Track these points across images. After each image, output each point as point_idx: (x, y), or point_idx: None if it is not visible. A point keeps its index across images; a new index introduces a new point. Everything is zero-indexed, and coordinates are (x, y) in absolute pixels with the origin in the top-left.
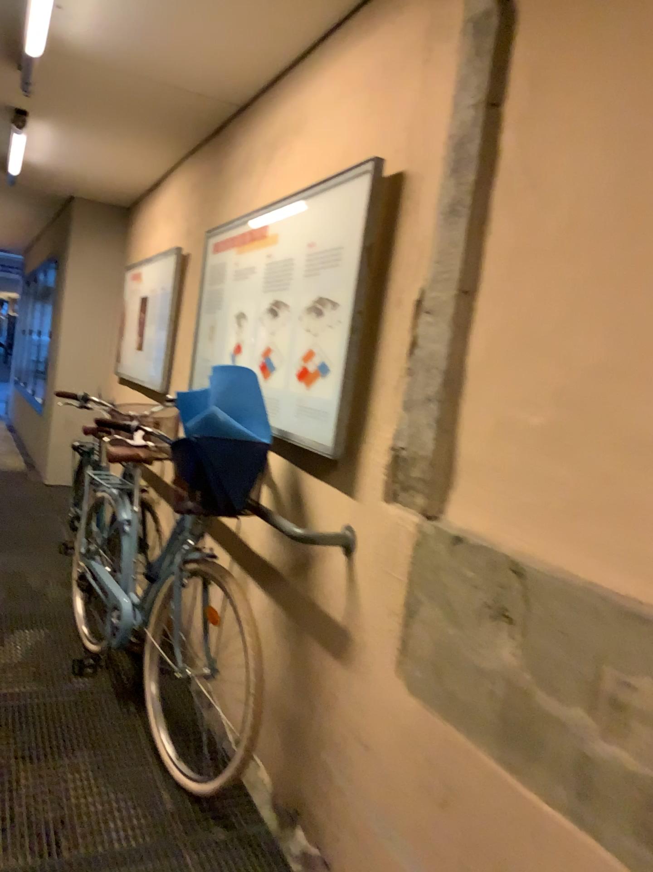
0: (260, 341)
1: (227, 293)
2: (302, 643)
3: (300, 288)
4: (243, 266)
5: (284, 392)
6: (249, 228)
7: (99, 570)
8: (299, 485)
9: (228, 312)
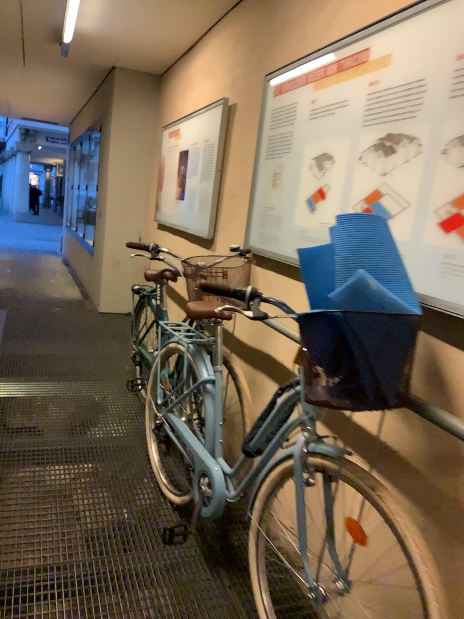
0: (361, 185)
1: (298, 136)
2: (450, 553)
3: (443, 114)
4: (325, 103)
5: (414, 245)
6: (336, 58)
7: (177, 424)
8: (442, 360)
9: (300, 155)
